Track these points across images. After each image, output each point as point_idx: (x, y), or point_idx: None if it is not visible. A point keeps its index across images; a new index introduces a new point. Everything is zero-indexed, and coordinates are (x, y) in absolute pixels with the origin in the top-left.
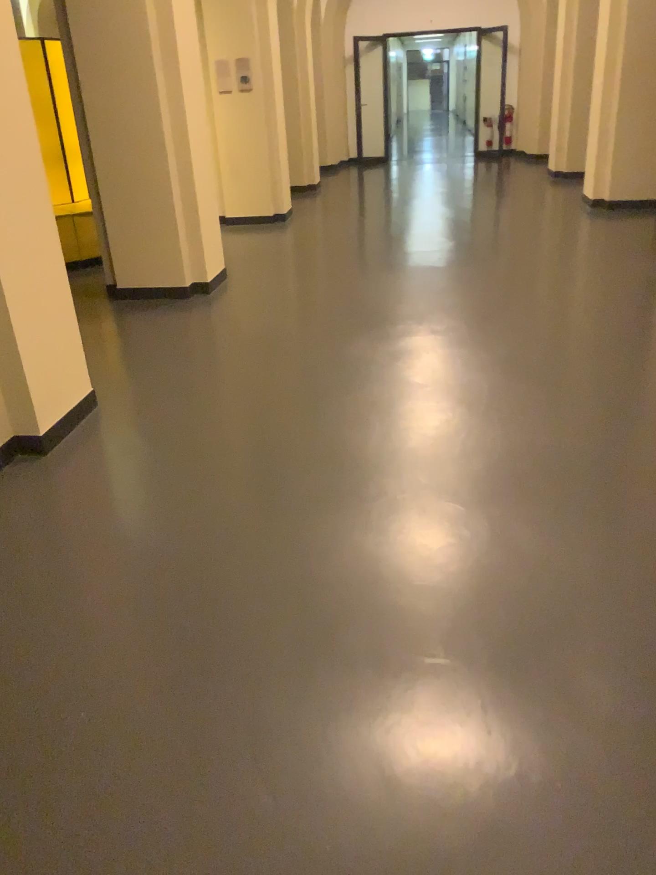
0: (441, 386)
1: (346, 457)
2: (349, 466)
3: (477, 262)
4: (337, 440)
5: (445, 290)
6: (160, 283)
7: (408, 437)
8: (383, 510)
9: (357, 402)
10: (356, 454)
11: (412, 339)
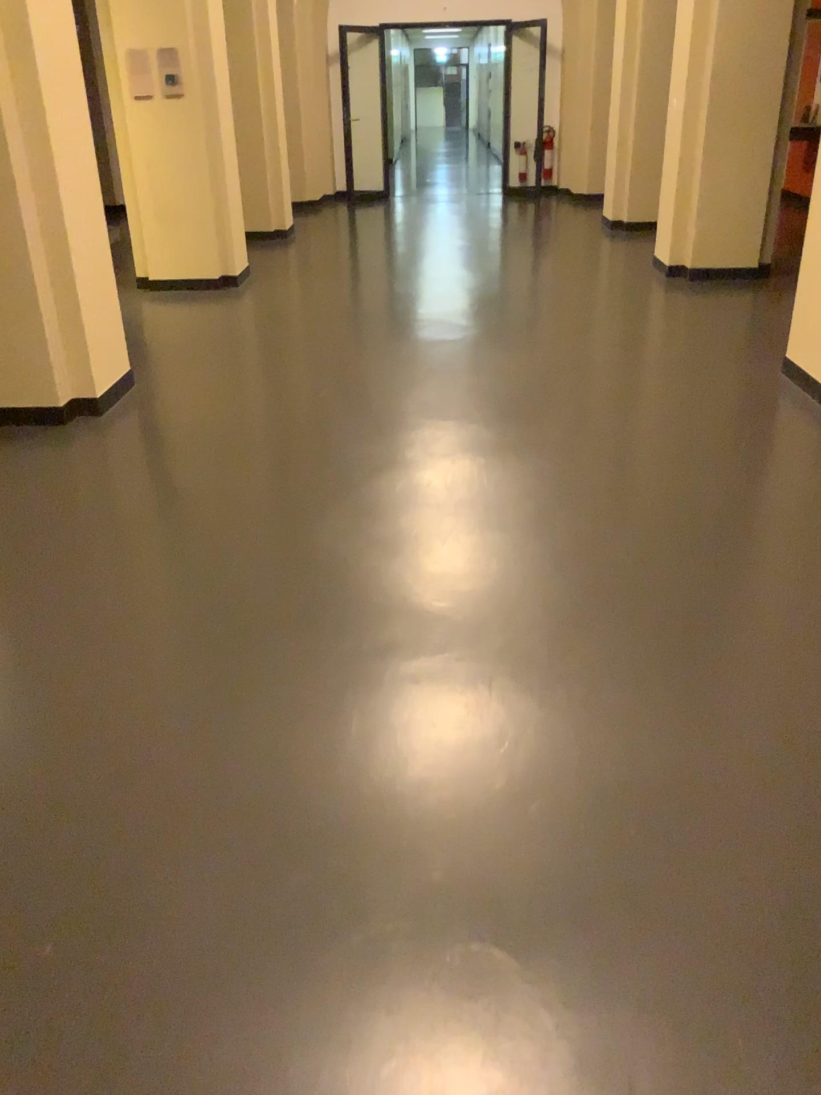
0: (464, 624)
1: (286, 808)
2: (291, 837)
3: (515, 369)
4: (274, 765)
5: (468, 419)
6: (16, 403)
7: (404, 755)
8: (350, 977)
9: (317, 661)
10: (306, 803)
11: (416, 517)
